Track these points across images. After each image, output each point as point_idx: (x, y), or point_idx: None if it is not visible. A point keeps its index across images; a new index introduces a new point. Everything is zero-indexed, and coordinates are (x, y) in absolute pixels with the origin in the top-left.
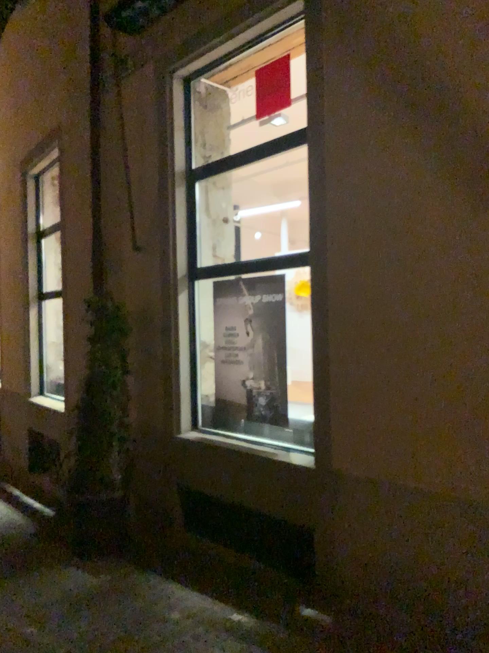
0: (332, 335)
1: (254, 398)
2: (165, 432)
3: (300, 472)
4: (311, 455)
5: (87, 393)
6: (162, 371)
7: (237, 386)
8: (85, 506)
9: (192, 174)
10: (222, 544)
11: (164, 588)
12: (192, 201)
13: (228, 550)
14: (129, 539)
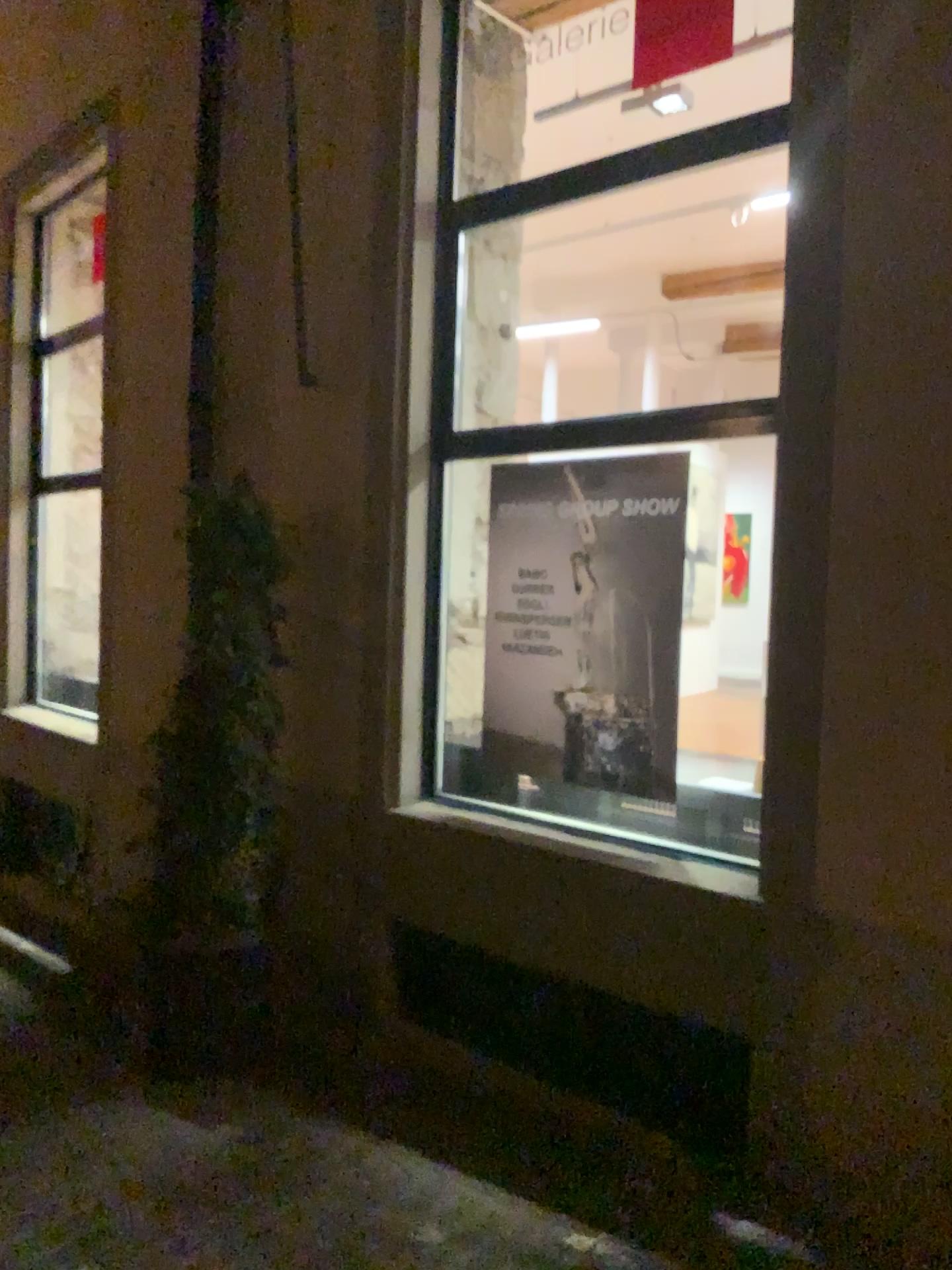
0: (834, 596)
1: (585, 732)
2: (359, 800)
3: (720, 906)
4: (751, 870)
5: (188, 705)
6: (356, 663)
7: (543, 705)
8: (175, 961)
9: (455, 214)
10: (495, 1054)
11: (385, 1161)
12: (451, 277)
13: (512, 1071)
14: (272, 1036)
